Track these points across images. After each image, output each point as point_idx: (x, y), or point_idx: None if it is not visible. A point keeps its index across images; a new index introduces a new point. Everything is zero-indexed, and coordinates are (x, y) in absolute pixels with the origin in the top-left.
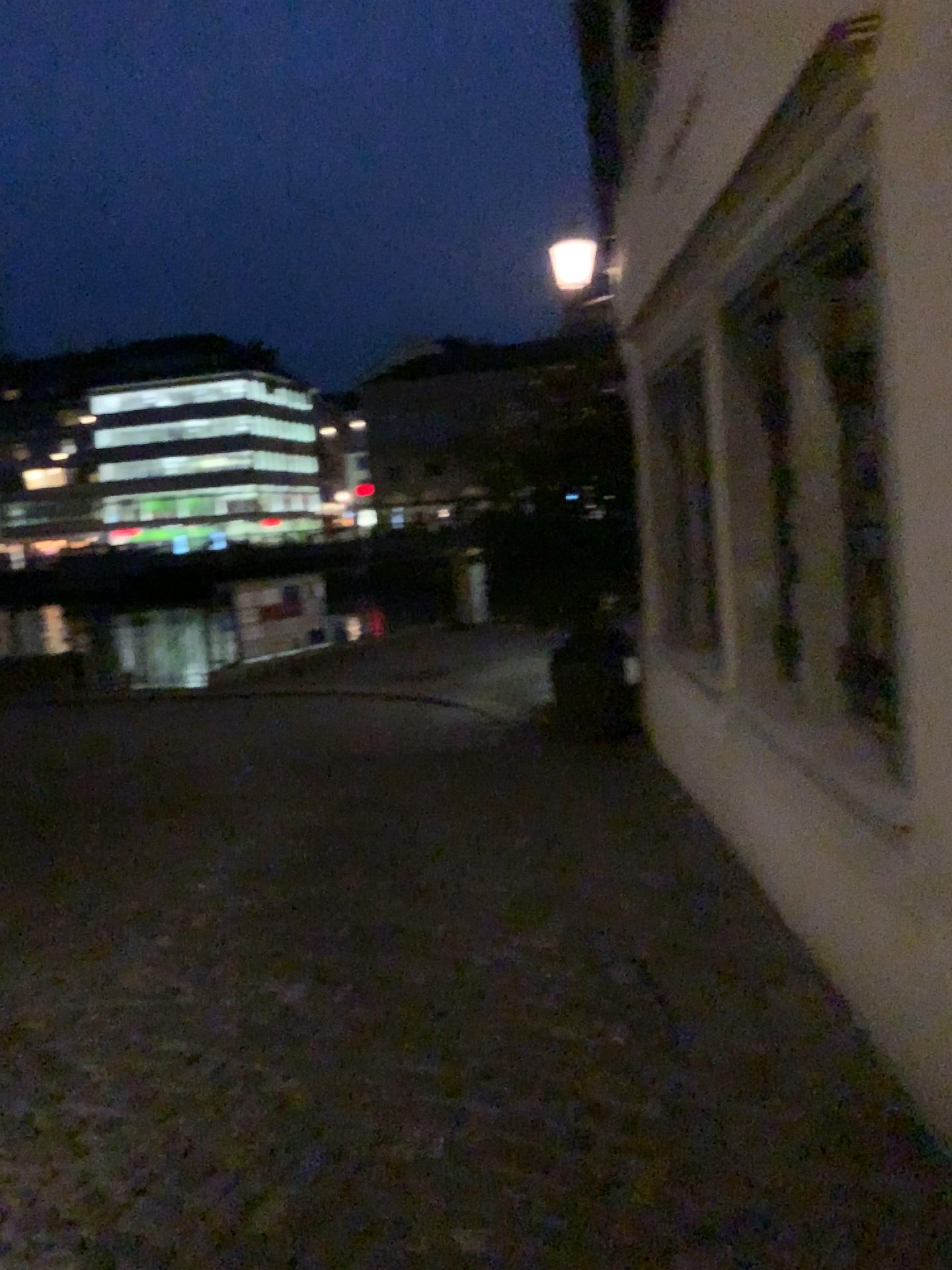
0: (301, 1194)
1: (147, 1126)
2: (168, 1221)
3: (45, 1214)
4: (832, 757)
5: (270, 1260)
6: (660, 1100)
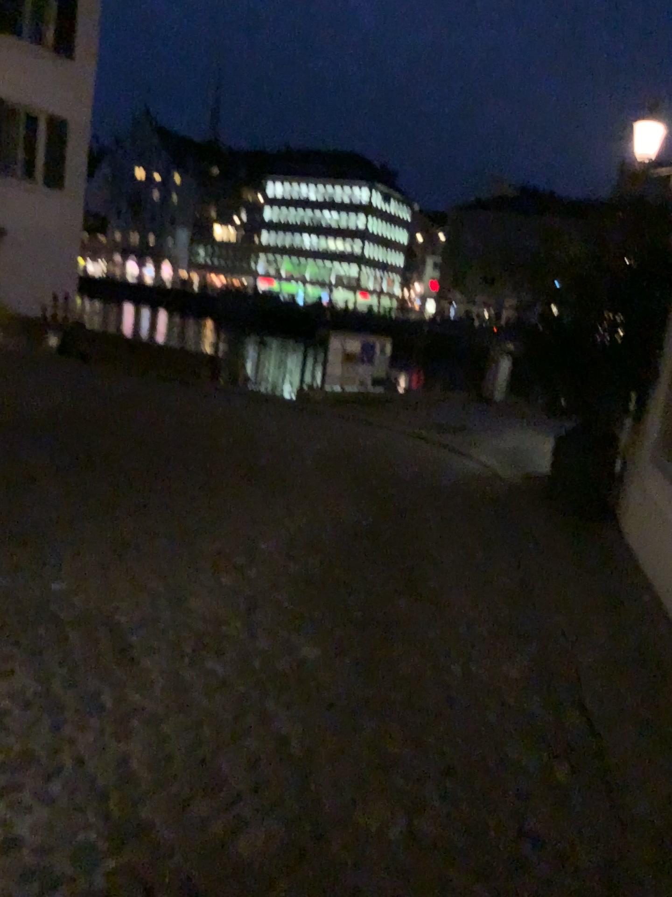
0: (277, 834)
1: (177, 730)
2: (173, 820)
3: (88, 779)
4: None
5: (241, 888)
6: (587, 853)
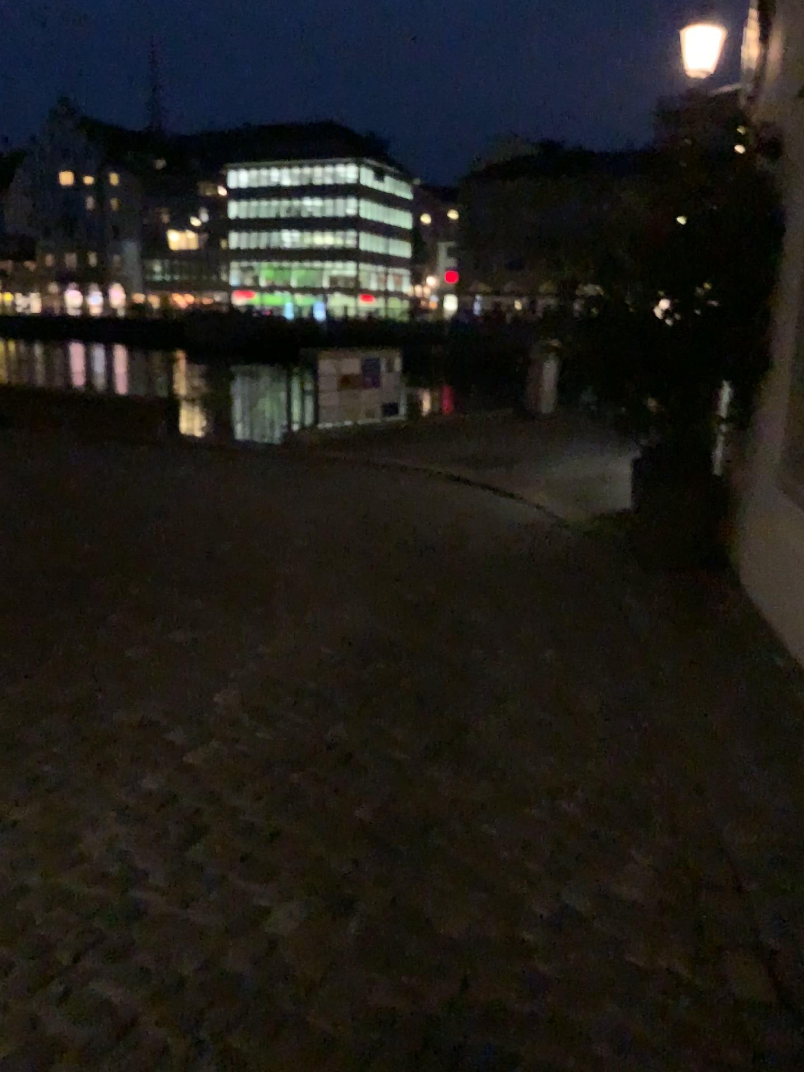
0: None
1: None
2: None
3: None
4: None
5: None
6: None
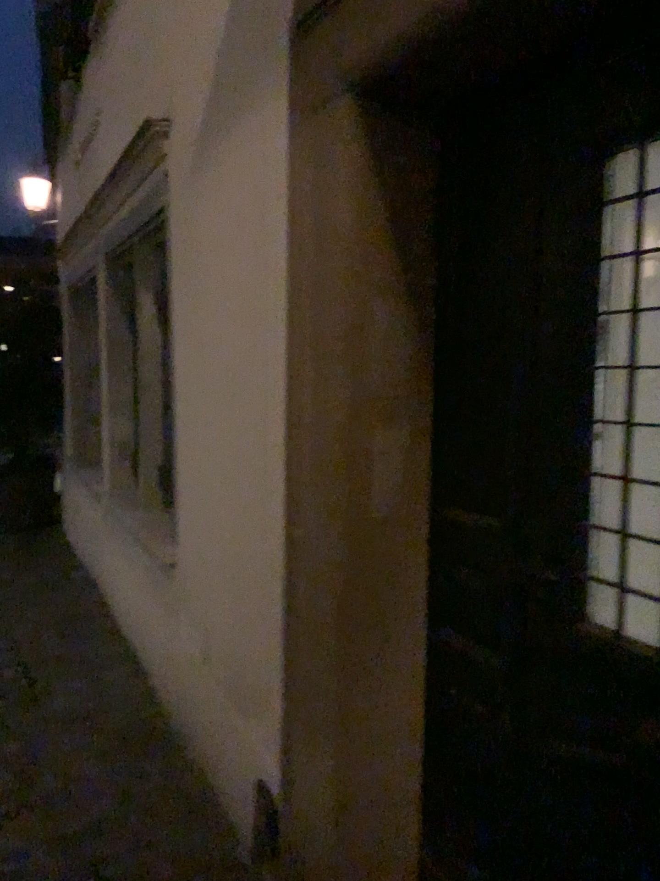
0: None
1: None
2: None
3: None
4: (147, 526)
5: None
6: (16, 737)
